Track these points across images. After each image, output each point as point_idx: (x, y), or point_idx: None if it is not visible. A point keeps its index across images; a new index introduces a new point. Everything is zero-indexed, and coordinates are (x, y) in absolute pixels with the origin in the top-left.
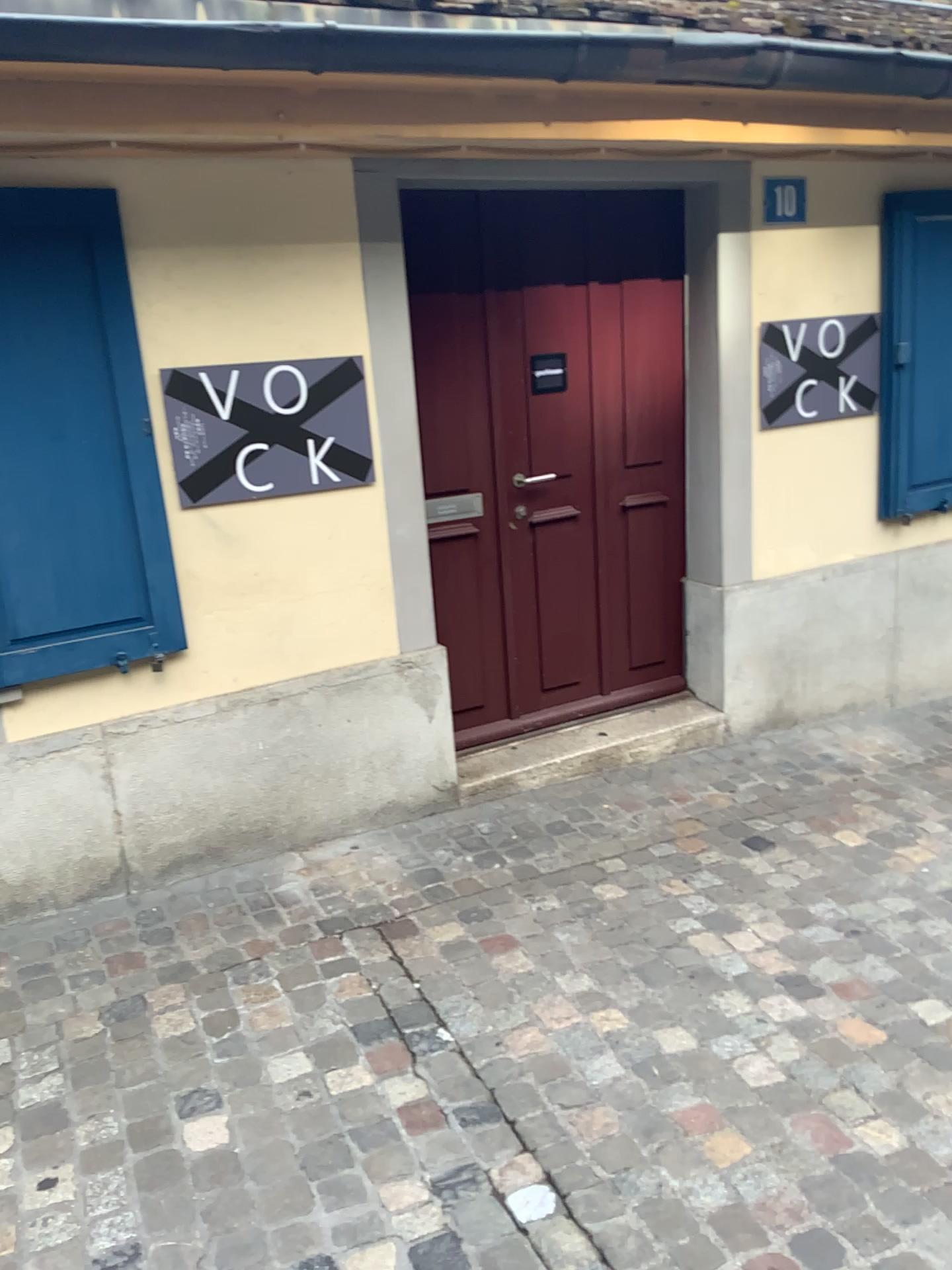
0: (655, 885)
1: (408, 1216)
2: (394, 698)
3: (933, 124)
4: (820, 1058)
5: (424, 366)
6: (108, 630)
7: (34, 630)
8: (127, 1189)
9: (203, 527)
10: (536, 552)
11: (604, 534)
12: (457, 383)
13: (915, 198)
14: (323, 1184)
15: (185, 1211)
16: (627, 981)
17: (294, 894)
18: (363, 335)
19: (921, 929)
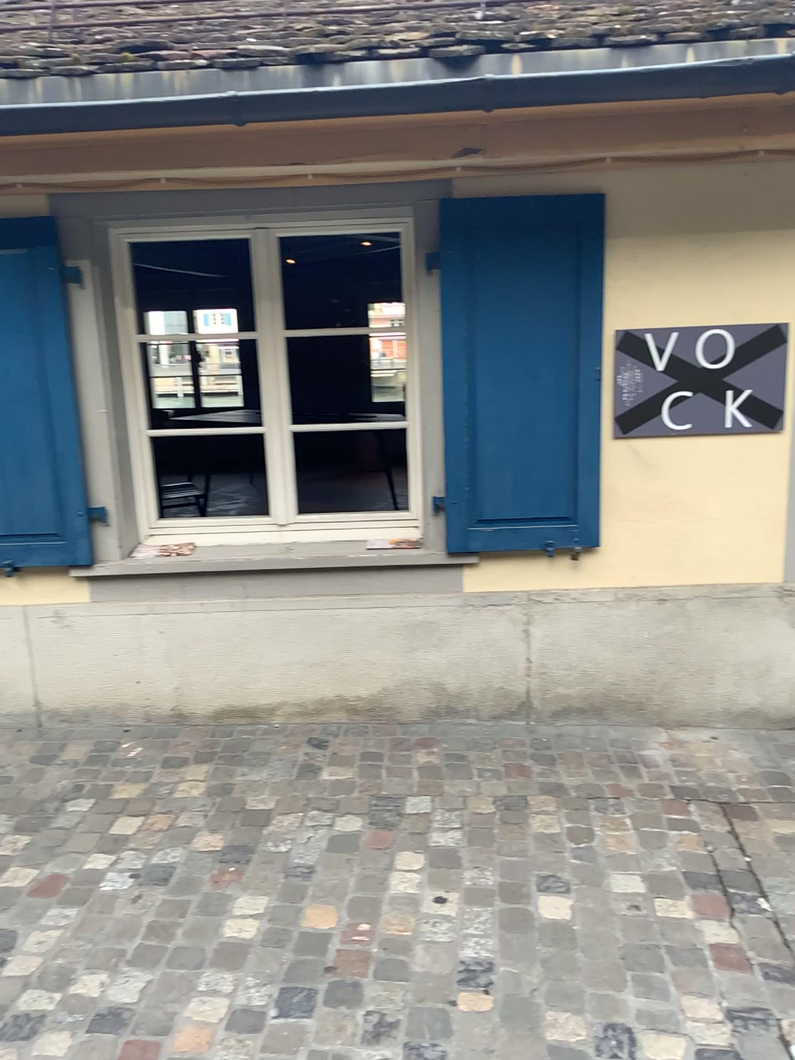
0: None
1: (703, 1026)
2: (767, 619)
3: None
4: None
5: None
6: (543, 523)
7: (492, 514)
8: (493, 924)
9: (627, 454)
10: None
11: None
12: None
13: None
14: (637, 975)
15: (530, 953)
16: None
17: (654, 758)
18: (787, 308)
19: None
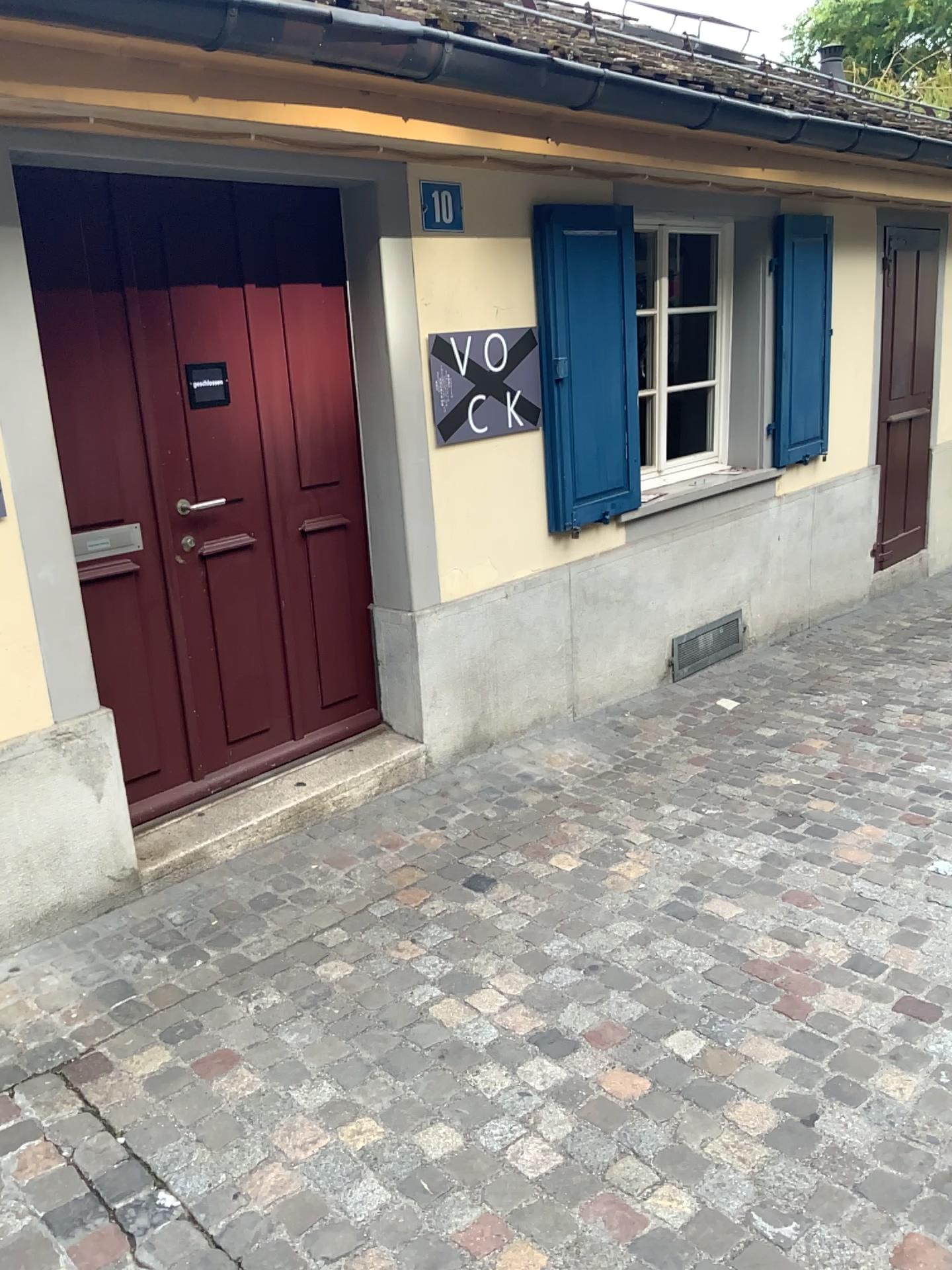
0: (382, 951)
1: None
2: (51, 777)
3: (581, 136)
4: (593, 1124)
5: (57, 378)
6: None
7: None
8: None
9: None
10: (207, 589)
11: (281, 564)
12: (99, 398)
13: (563, 211)
14: None
15: None
16: (371, 1077)
17: None
18: None
19: (656, 952)
